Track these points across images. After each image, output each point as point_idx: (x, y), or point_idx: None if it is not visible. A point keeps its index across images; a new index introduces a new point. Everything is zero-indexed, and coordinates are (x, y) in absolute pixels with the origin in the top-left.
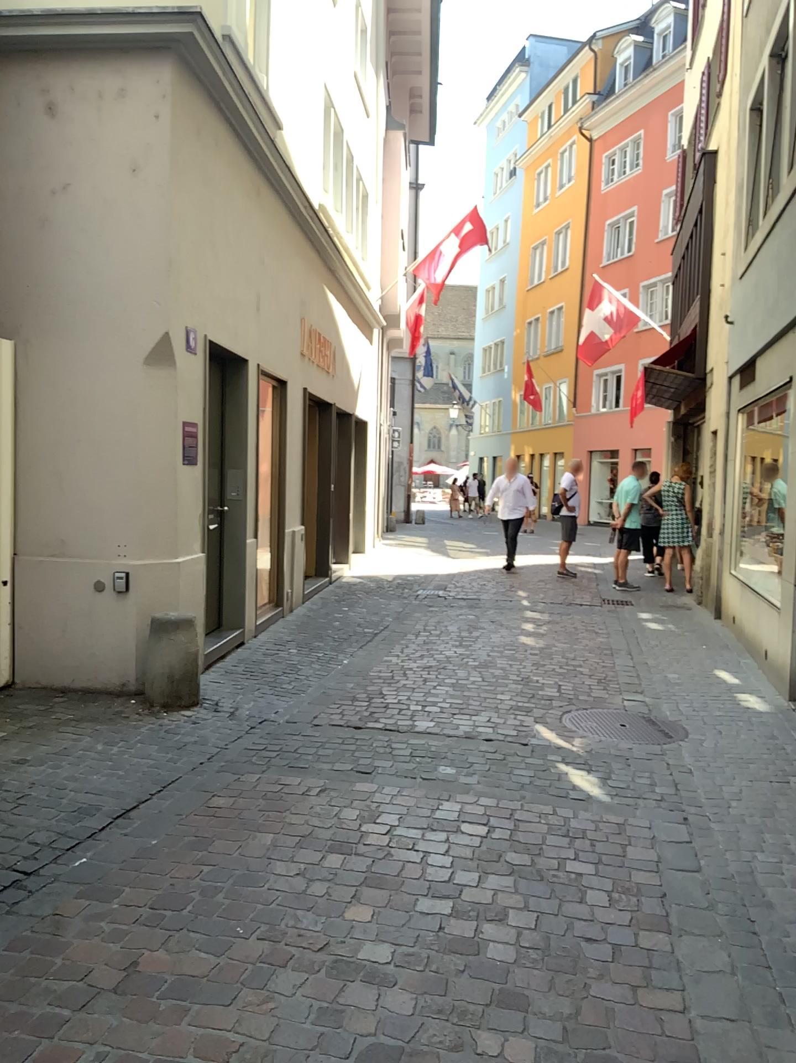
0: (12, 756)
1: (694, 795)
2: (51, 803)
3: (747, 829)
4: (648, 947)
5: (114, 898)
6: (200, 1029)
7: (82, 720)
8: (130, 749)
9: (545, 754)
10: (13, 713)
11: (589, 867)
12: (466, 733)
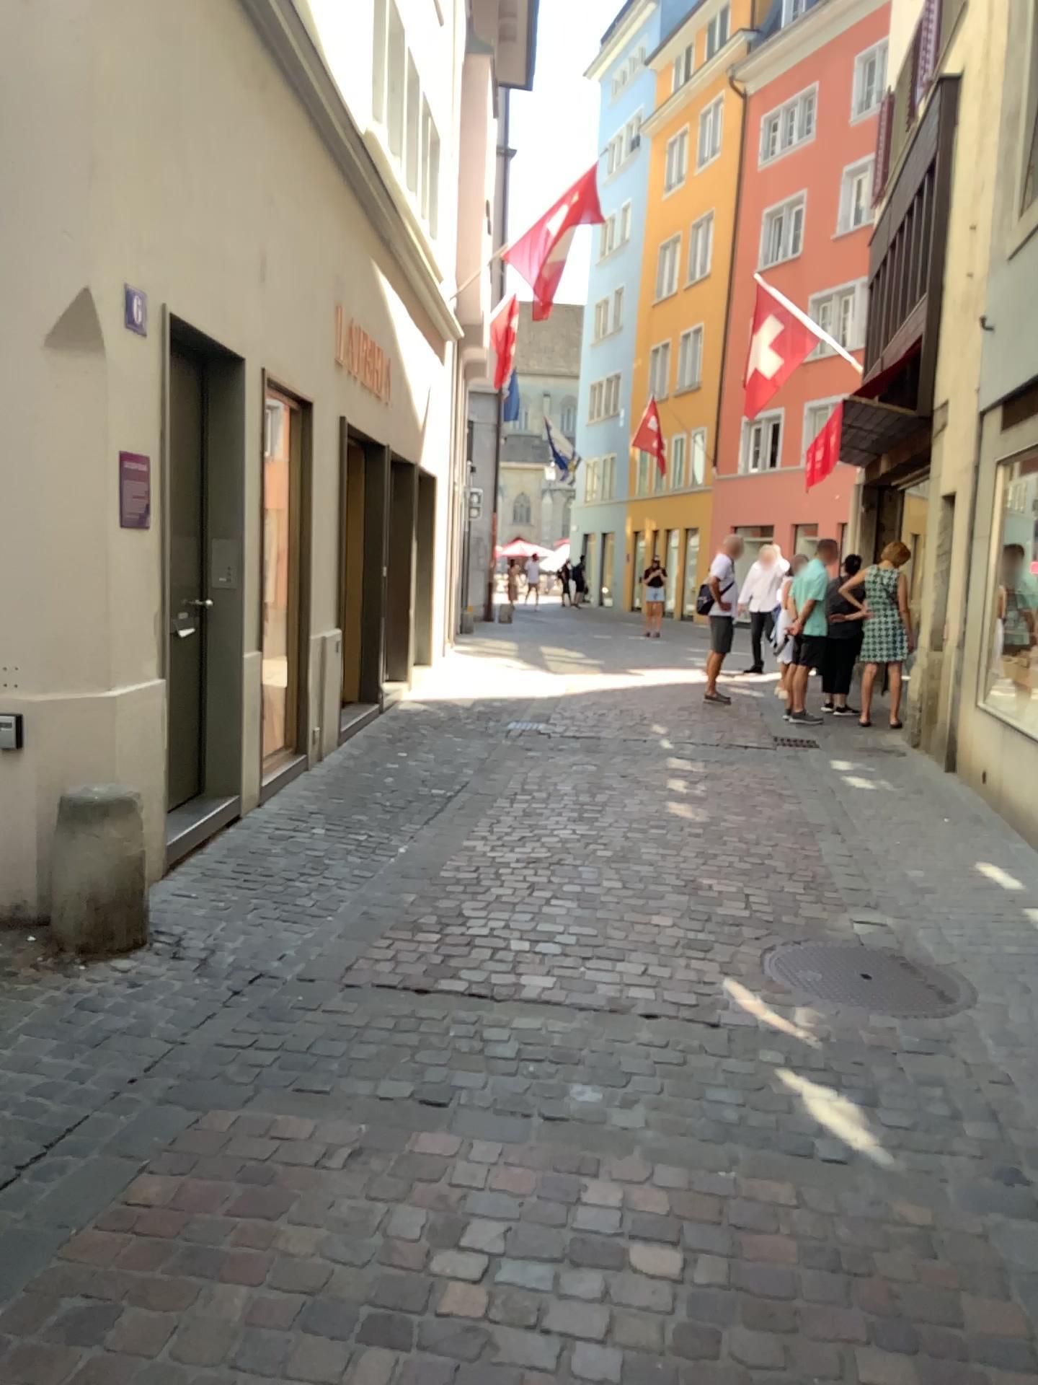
0: None
1: None
2: None
3: None
4: None
5: None
6: None
7: None
8: None
9: (756, 1051)
10: None
11: (909, 1375)
12: (611, 1004)
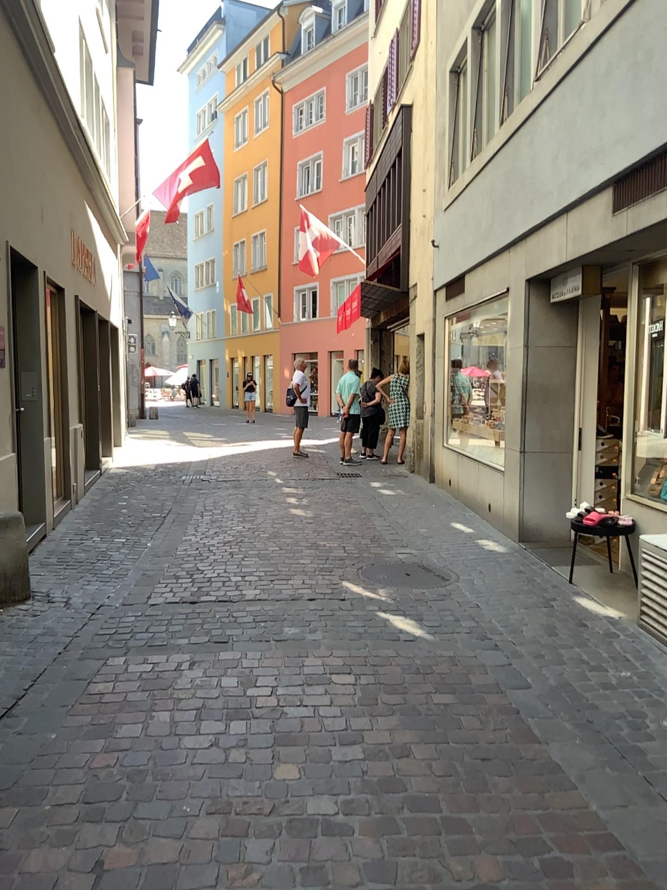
0: None
1: (496, 627)
2: None
3: (549, 648)
4: (535, 758)
5: (42, 800)
6: None
7: None
8: None
9: (365, 607)
10: None
11: (453, 698)
12: (291, 596)
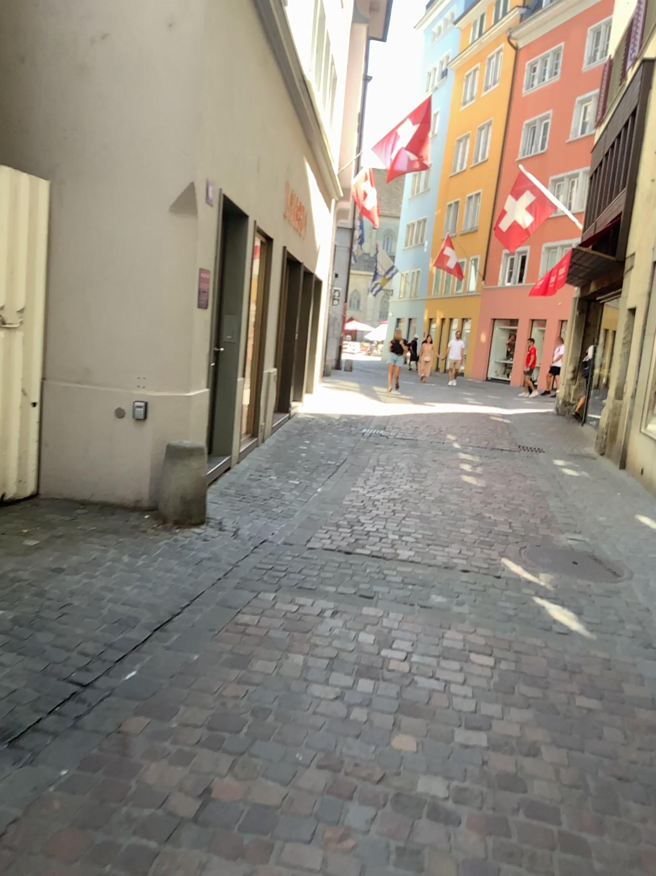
0: (47, 564)
1: None
2: (91, 613)
3: None
4: None
5: (171, 715)
6: (287, 867)
7: (103, 532)
8: (152, 563)
9: (521, 588)
10: (40, 522)
11: (598, 704)
12: (446, 564)
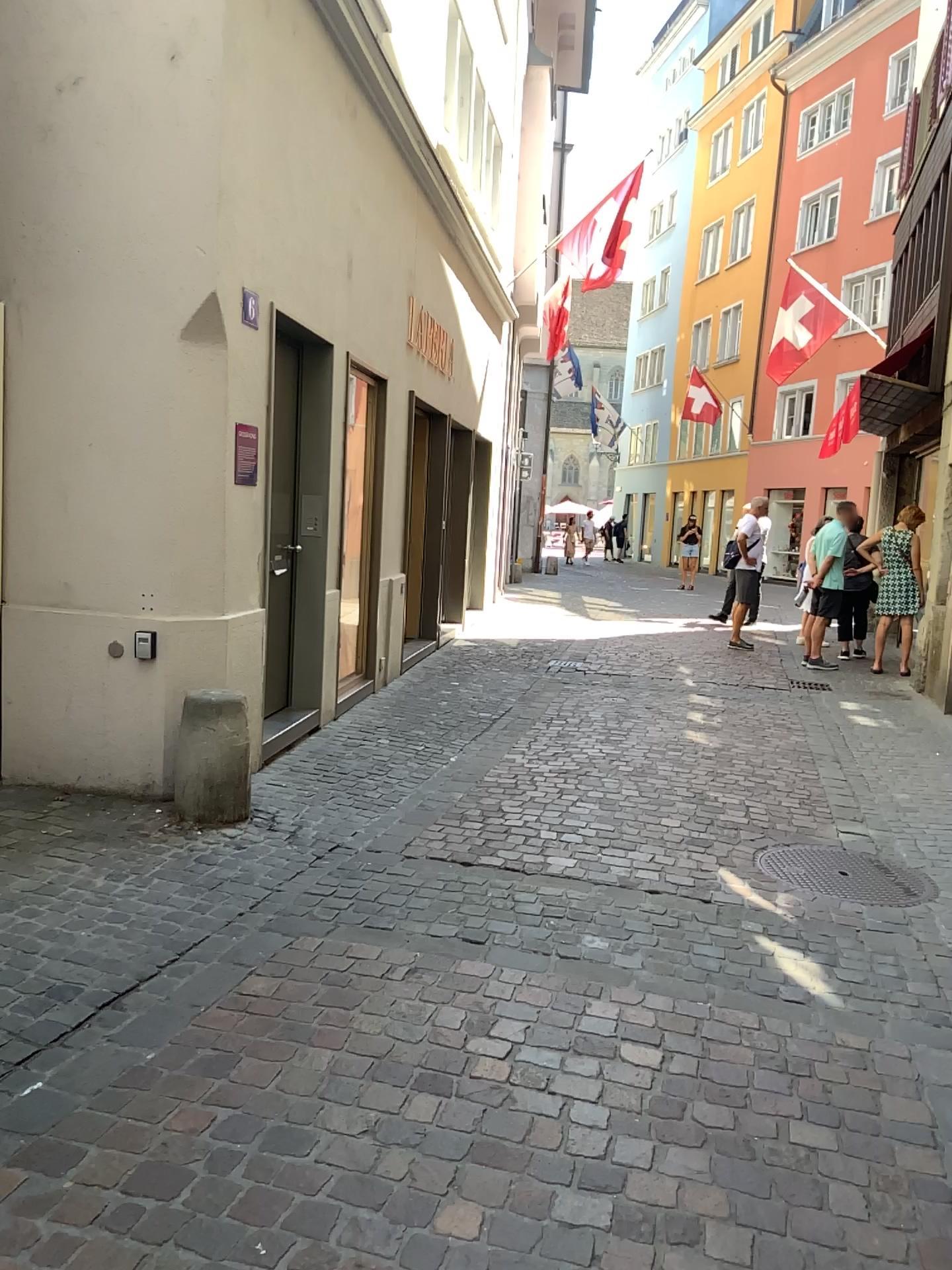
0: None
1: None
2: (6, 977)
3: None
4: None
5: (64, 1171)
6: None
7: (80, 837)
8: (140, 887)
9: (738, 920)
10: None
11: (829, 1139)
12: (621, 880)
